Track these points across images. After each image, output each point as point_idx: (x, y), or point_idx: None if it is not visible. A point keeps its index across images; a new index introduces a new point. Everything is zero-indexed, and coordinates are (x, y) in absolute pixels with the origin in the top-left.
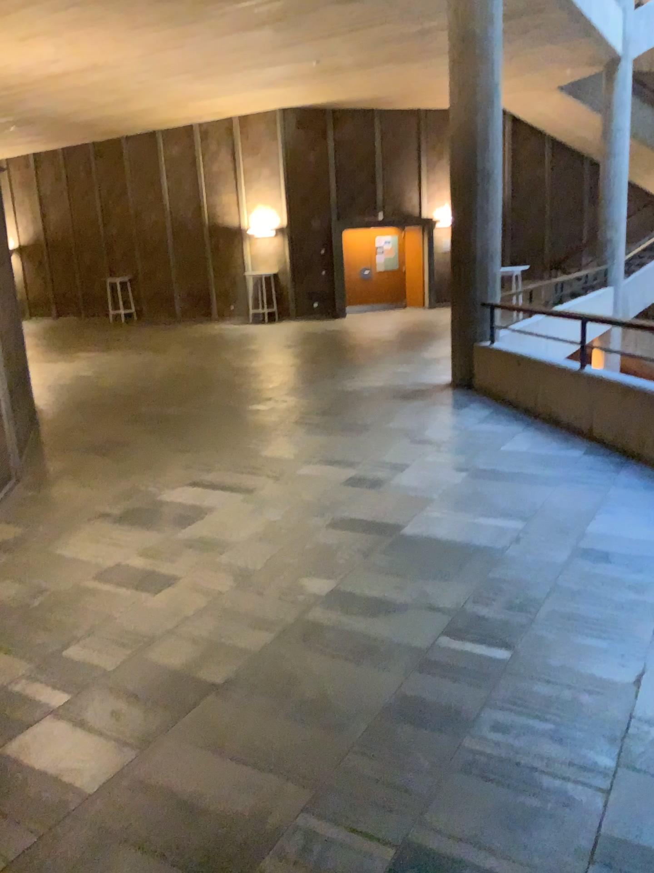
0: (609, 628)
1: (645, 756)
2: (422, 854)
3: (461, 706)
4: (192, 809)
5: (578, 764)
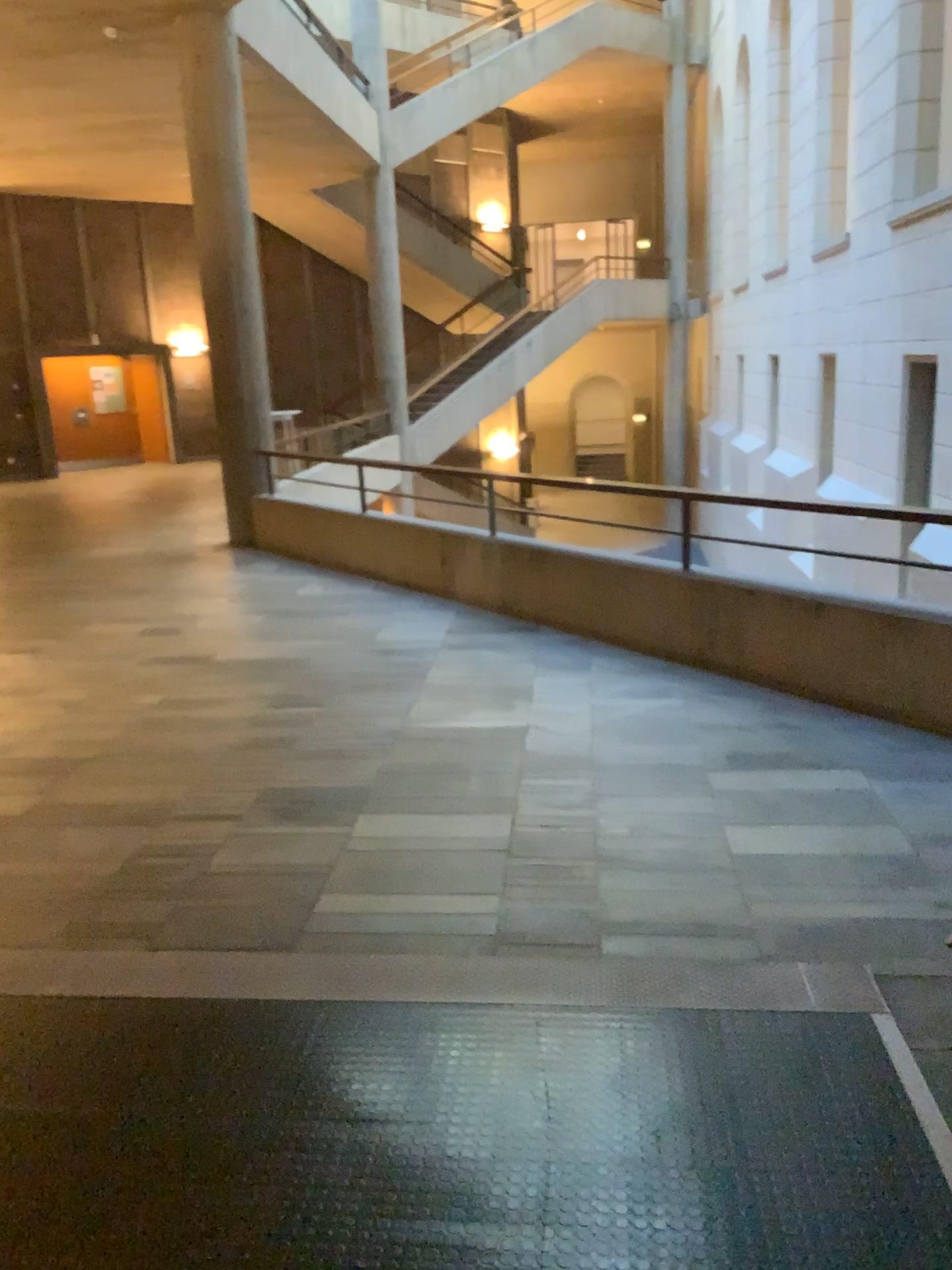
0: (388, 684)
1: (410, 732)
2: (276, 788)
3: (287, 734)
4: (107, 803)
5: (368, 741)
